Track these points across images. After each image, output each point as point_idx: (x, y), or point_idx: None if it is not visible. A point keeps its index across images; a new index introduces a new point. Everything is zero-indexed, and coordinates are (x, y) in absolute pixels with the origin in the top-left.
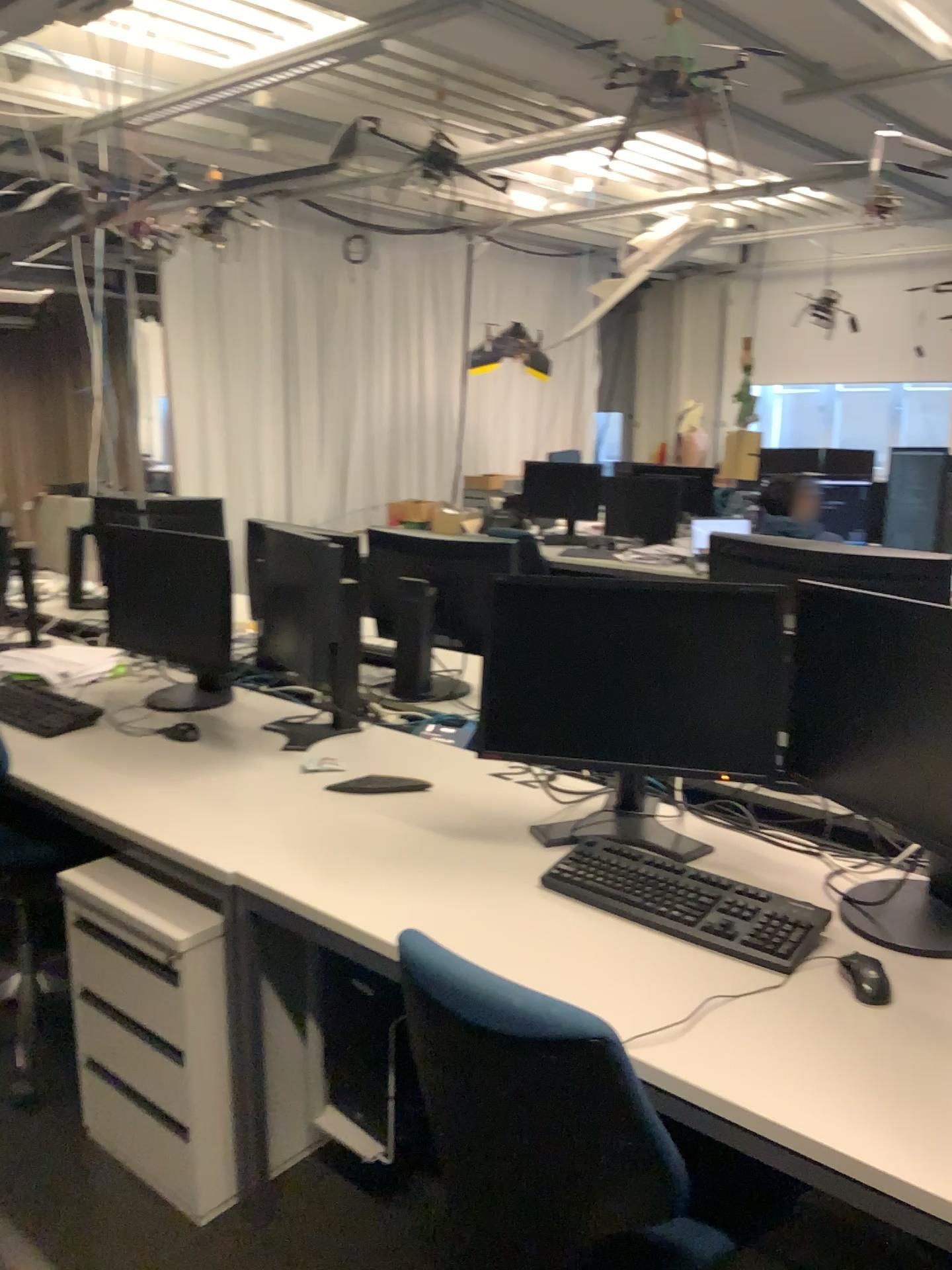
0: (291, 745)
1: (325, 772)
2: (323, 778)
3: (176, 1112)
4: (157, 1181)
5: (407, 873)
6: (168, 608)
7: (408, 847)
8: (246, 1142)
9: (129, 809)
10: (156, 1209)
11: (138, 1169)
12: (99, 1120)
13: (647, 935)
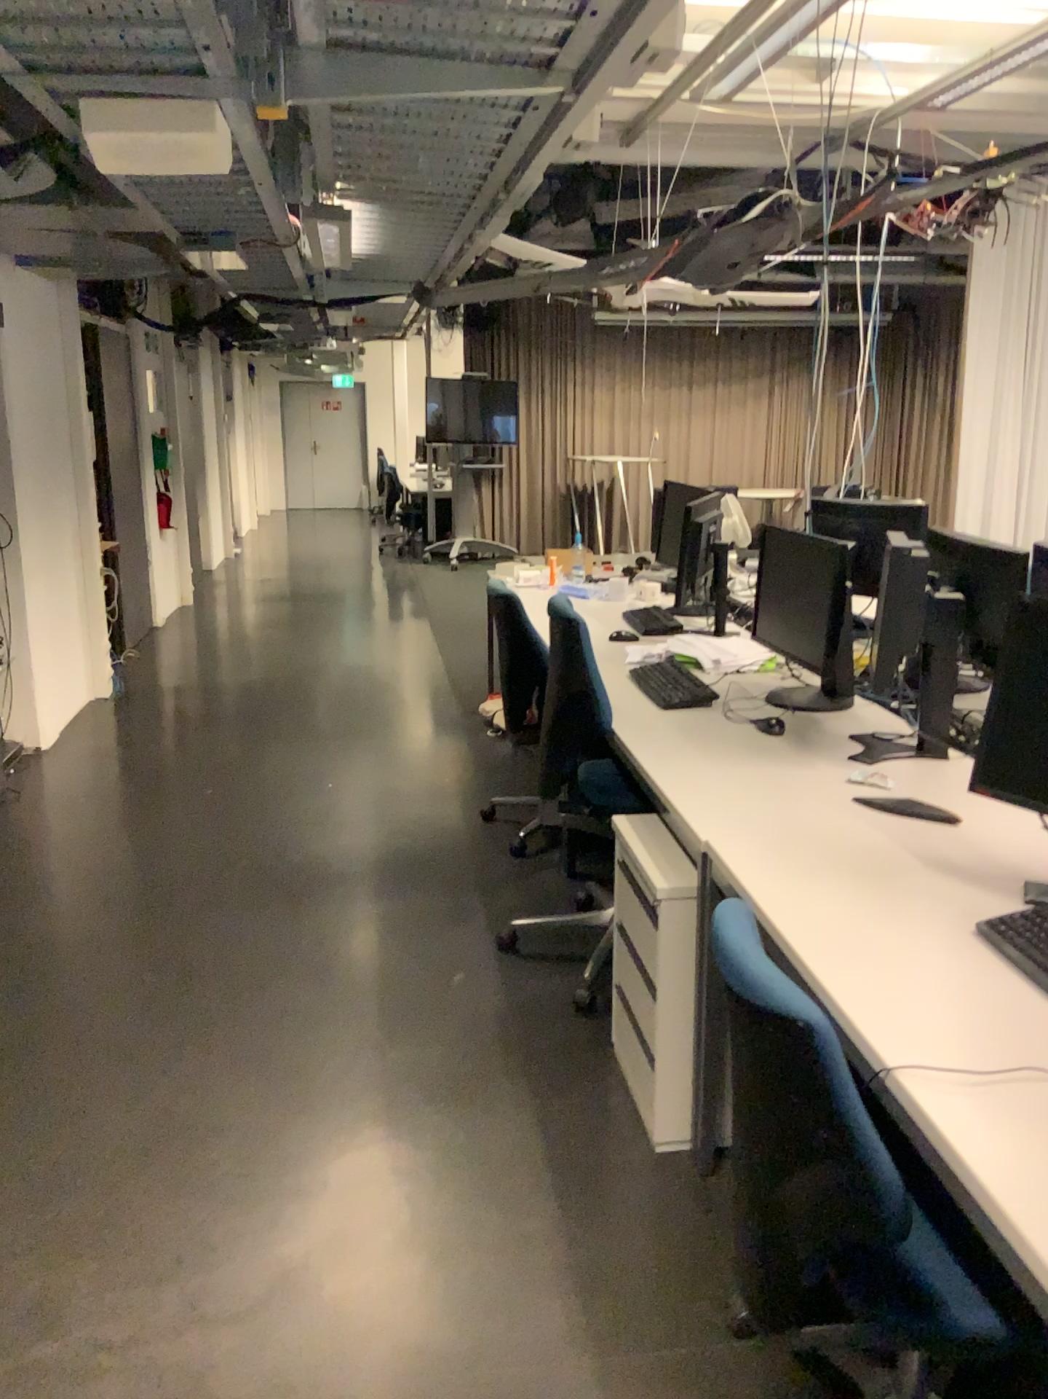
0: (857, 754)
1: (868, 783)
2: (858, 787)
3: (654, 1043)
4: (638, 1098)
5: (852, 880)
6: (795, 606)
7: (880, 862)
8: (702, 1091)
9: (671, 774)
10: (630, 1120)
11: (630, 1085)
12: (615, 1035)
13: (1037, 998)
